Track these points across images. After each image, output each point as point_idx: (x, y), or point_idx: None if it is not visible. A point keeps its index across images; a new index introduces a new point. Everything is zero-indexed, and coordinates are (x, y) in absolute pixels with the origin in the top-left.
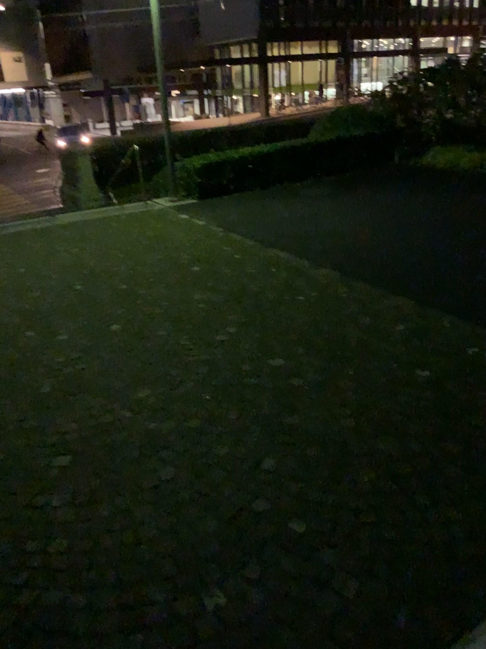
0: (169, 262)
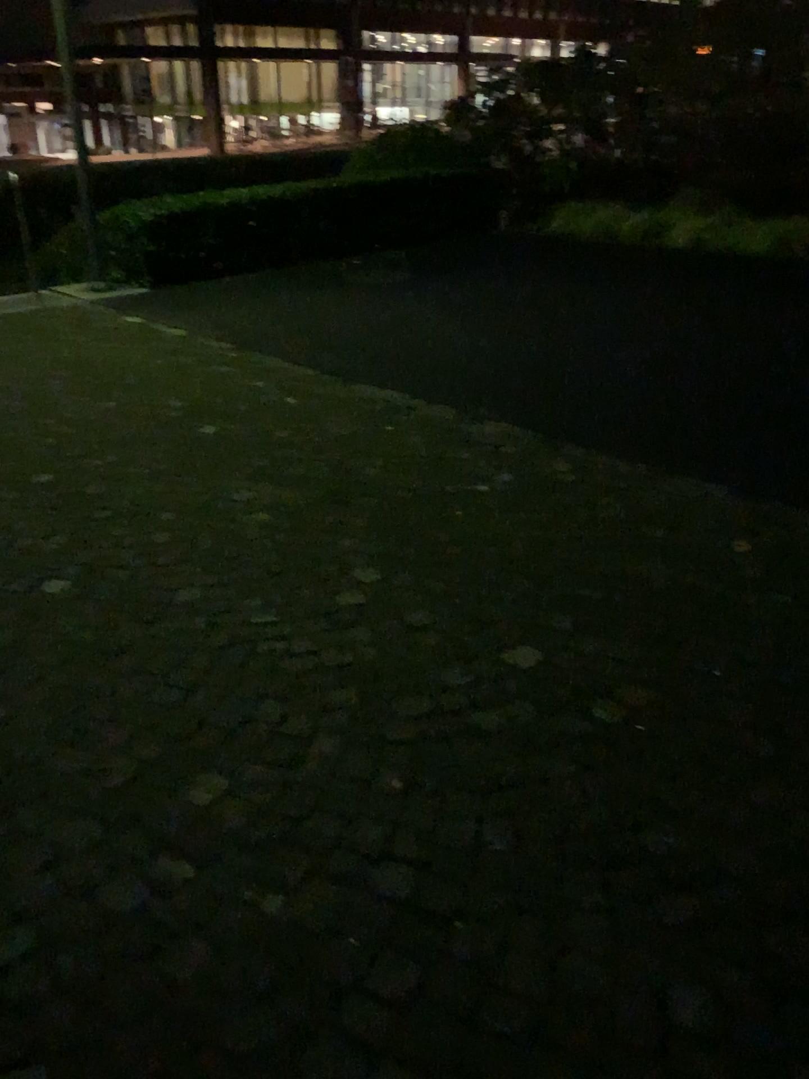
0: (147, 419)
